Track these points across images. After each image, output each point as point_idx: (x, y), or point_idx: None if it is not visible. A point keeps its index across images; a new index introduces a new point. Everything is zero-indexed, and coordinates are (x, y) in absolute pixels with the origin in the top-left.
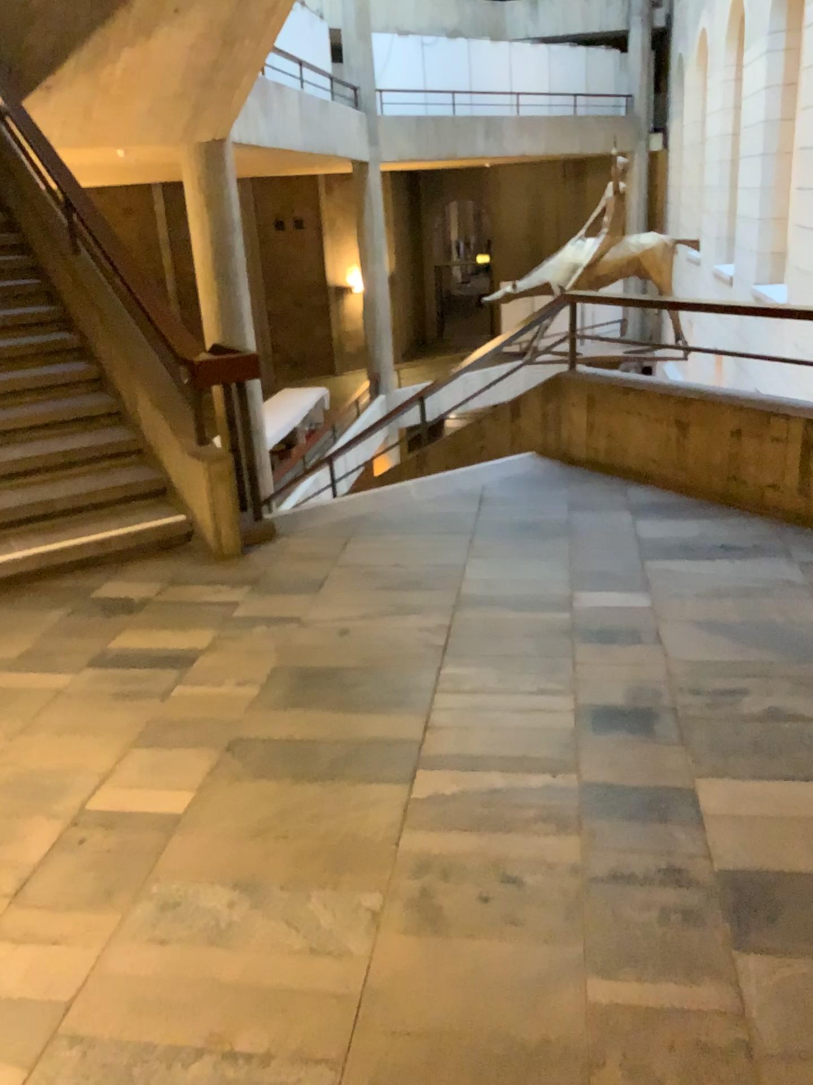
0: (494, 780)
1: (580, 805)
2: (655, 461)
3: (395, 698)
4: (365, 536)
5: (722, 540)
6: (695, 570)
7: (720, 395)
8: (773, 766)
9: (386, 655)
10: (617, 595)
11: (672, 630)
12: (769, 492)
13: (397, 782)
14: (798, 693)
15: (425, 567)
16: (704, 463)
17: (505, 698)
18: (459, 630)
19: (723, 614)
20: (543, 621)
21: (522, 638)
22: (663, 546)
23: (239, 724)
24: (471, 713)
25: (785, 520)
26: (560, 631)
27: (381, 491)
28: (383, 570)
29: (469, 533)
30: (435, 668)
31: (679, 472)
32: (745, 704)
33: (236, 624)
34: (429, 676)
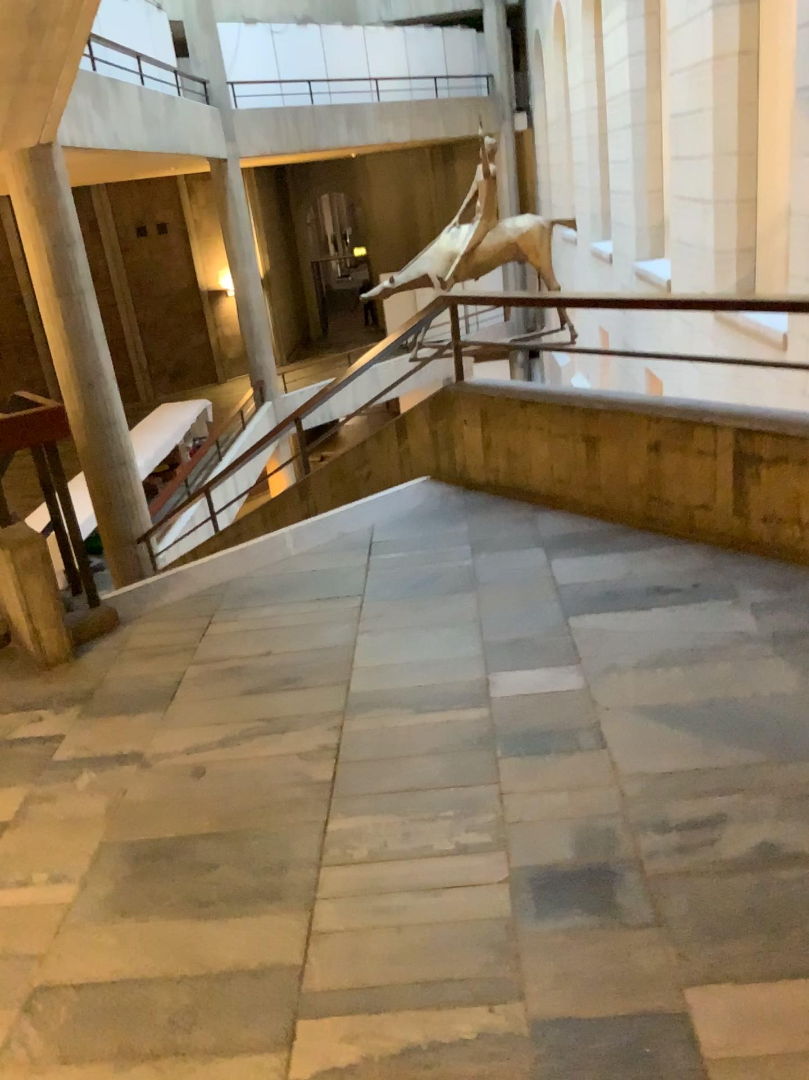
0: (406, 1029)
1: (532, 1065)
2: (564, 483)
3: (266, 880)
4: (231, 613)
5: (655, 579)
6: (631, 626)
7: (633, 404)
8: (788, 958)
9: (255, 803)
10: (541, 674)
11: (617, 723)
12: (701, 515)
13: (268, 1047)
14: (793, 816)
15: (305, 652)
16: (622, 482)
17: (414, 864)
18: (348, 750)
19: (676, 694)
20: (455, 724)
21: (429, 756)
22: (589, 595)
23: (46, 958)
24: (370, 899)
25: (723, 547)
26: (477, 741)
27: (250, 546)
28: (253, 662)
29: (356, 596)
30: (320, 819)
31: (594, 495)
32: (731, 843)
33: (59, 770)
34: (312, 834)
